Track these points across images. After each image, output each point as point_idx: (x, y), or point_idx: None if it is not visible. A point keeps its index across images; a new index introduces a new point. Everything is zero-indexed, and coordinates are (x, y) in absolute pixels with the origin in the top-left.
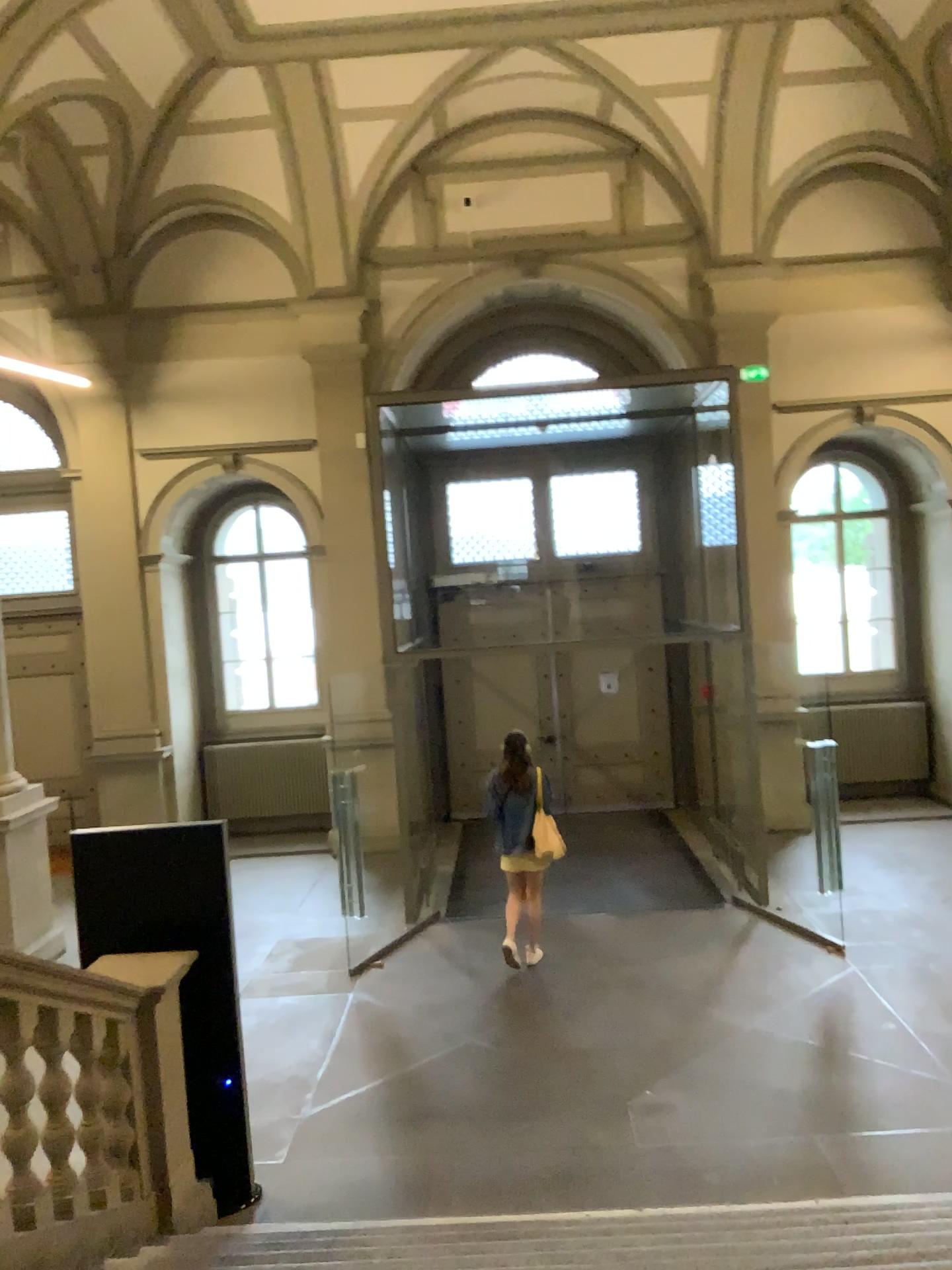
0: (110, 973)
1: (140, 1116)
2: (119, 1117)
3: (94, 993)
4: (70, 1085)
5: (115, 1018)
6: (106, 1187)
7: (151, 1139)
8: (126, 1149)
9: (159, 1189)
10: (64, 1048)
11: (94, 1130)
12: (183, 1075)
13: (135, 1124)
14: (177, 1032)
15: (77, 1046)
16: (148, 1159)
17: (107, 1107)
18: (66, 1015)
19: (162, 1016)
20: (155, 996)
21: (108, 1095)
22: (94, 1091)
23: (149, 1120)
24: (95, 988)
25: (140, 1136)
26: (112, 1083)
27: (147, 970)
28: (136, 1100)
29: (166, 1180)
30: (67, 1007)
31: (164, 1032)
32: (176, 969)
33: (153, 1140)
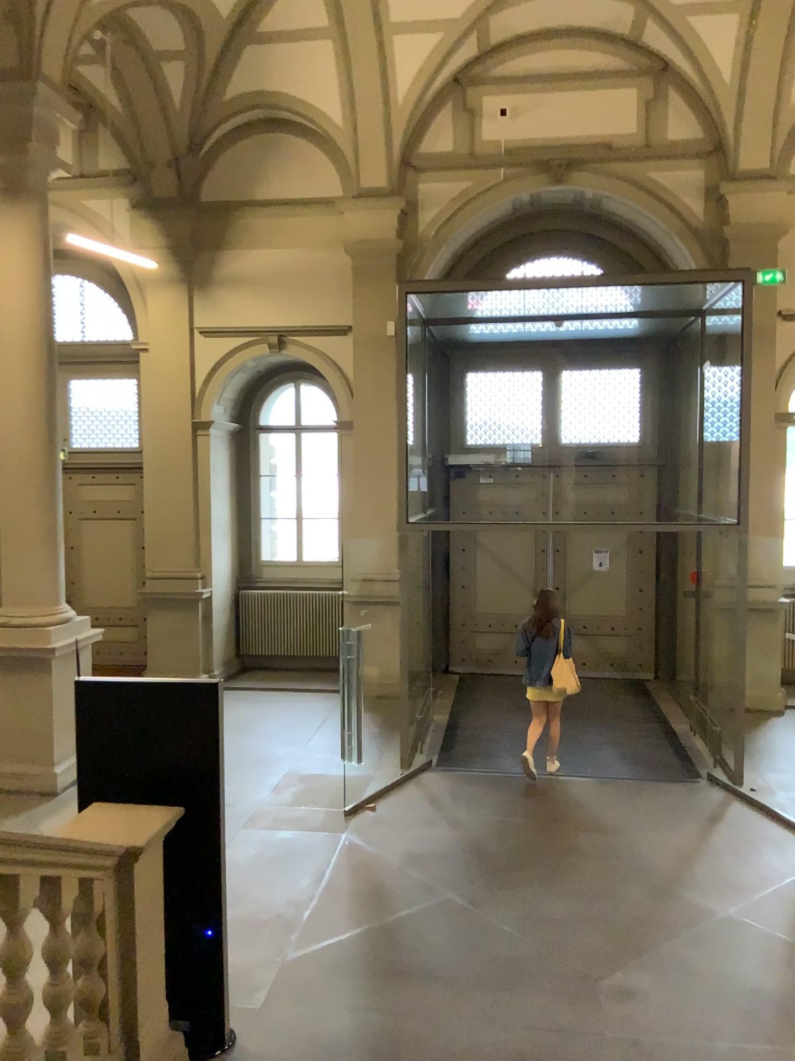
0: (91, 830)
1: (111, 974)
2: (88, 976)
3: (61, 859)
4: (35, 947)
5: (86, 881)
6: (69, 1046)
7: (121, 996)
8: (93, 1008)
9: (127, 1044)
10: (30, 910)
11: (60, 990)
12: (160, 931)
13: (105, 982)
14: (156, 890)
15: (46, 907)
16: (116, 1016)
17: (75, 967)
18: (33, 878)
19: (140, 875)
20: (133, 856)
21: (77, 955)
22: (61, 952)
23: (120, 977)
24: (65, 852)
25: (109, 994)
26: (82, 943)
27: (129, 826)
28: (107, 959)
29: (135, 1035)
30: (33, 871)
31: (142, 890)
32: (159, 827)
33: (123, 997)
